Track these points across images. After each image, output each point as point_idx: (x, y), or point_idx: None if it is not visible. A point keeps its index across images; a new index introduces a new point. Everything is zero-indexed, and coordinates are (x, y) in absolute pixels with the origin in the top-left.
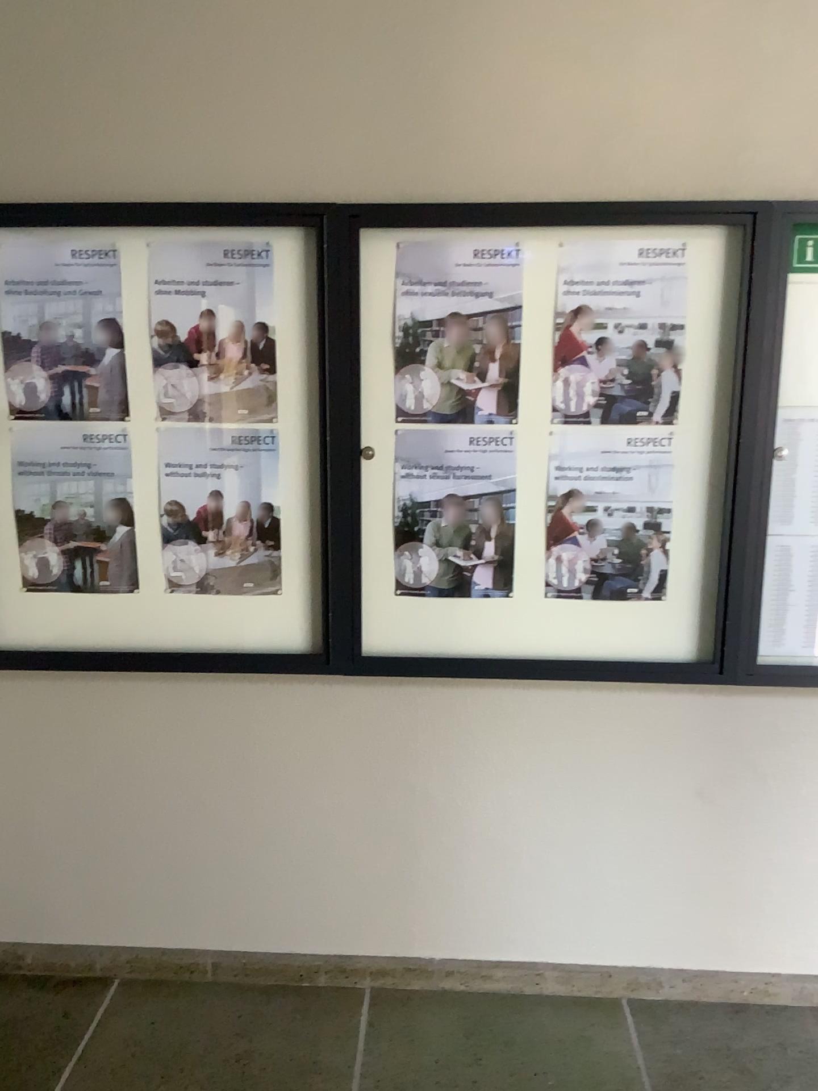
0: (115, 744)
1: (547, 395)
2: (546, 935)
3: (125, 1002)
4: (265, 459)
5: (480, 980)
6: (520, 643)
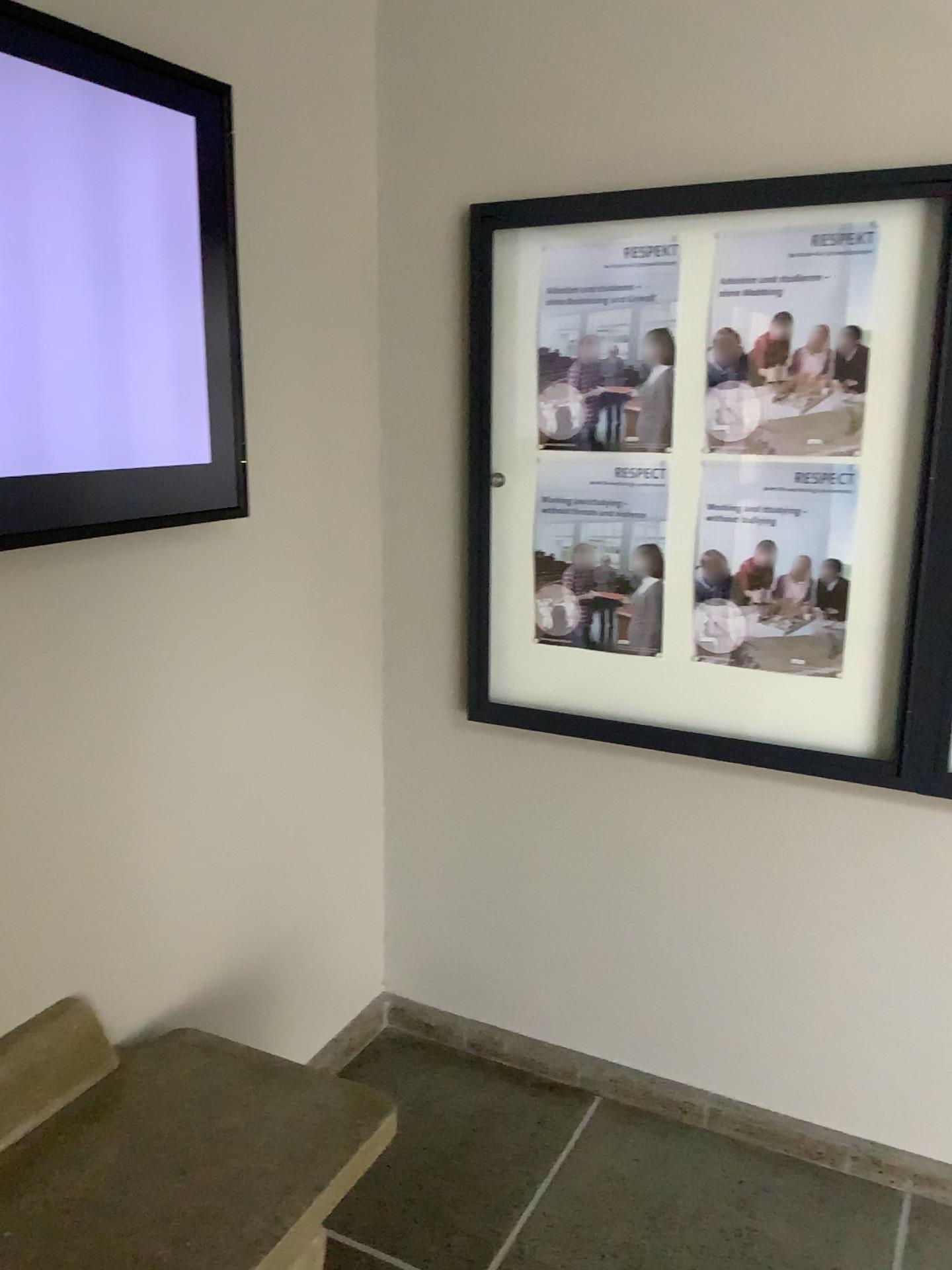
0: (619, 829)
1: None
2: None
3: (607, 1126)
4: (837, 504)
5: None
6: None
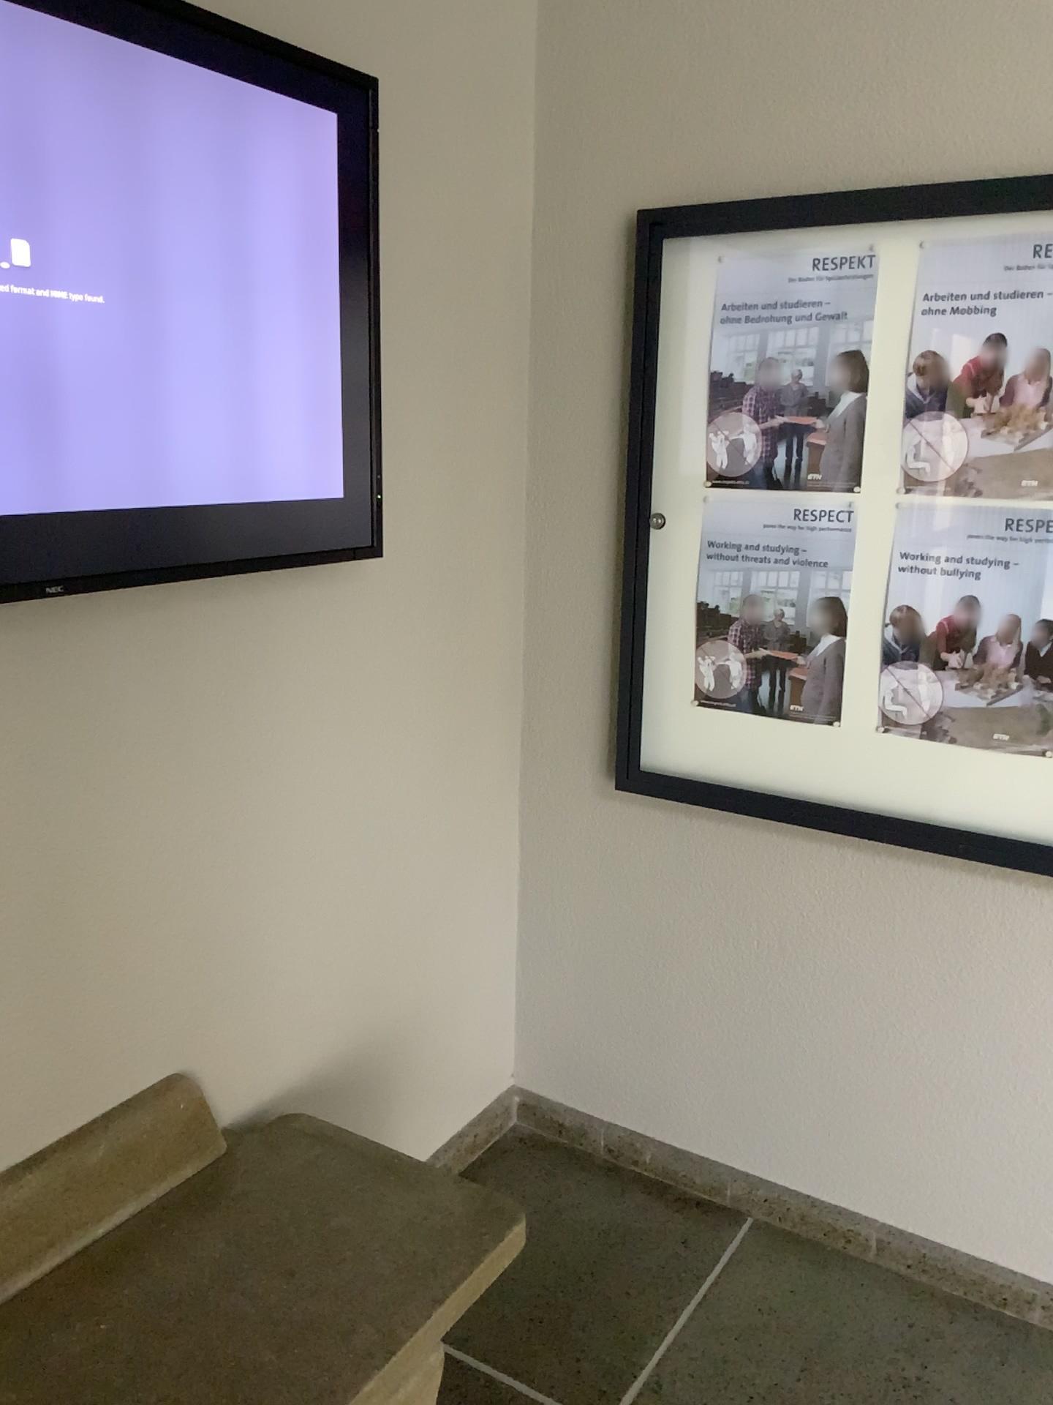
0: (784, 919)
1: None
2: None
3: (759, 1251)
4: None
5: None
6: None
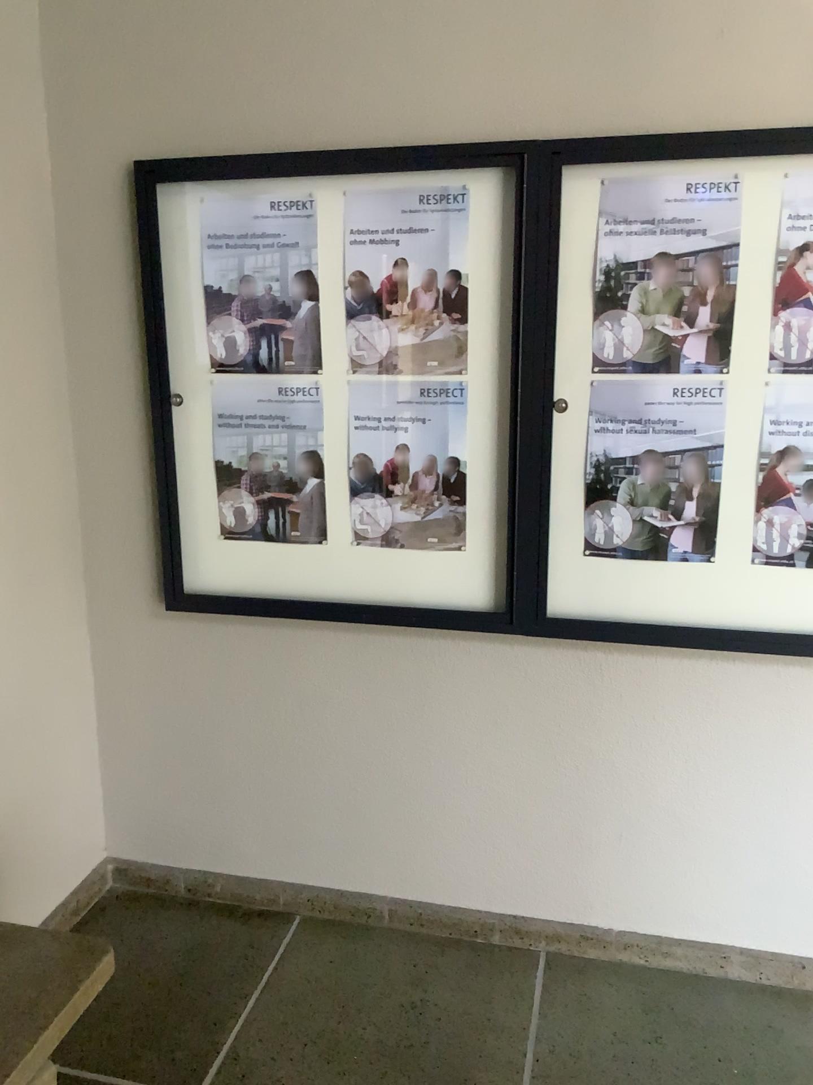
0: (302, 691)
1: (763, 343)
2: (737, 919)
3: (307, 939)
4: (455, 411)
5: (663, 958)
6: (720, 612)
